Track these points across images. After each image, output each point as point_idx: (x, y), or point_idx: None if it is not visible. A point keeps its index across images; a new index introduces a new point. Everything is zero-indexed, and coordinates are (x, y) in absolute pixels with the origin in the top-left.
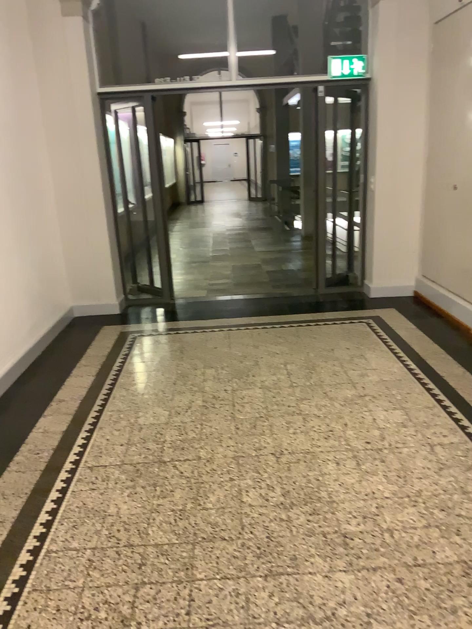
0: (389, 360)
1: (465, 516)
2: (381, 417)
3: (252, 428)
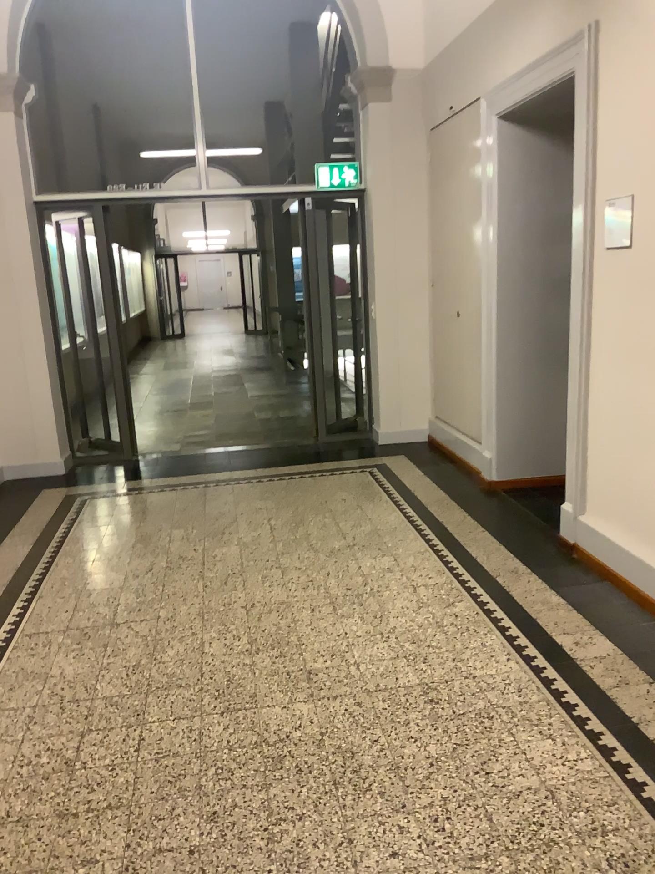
0: (387, 509)
1: (434, 646)
2: (367, 565)
3: (220, 584)
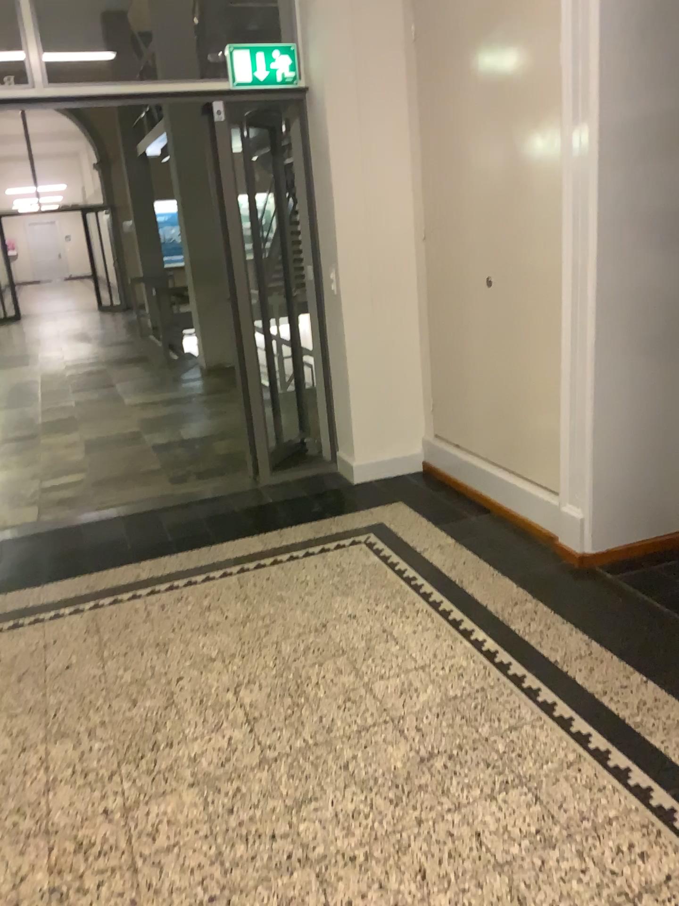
0: (440, 636)
1: None
2: (493, 830)
3: None
